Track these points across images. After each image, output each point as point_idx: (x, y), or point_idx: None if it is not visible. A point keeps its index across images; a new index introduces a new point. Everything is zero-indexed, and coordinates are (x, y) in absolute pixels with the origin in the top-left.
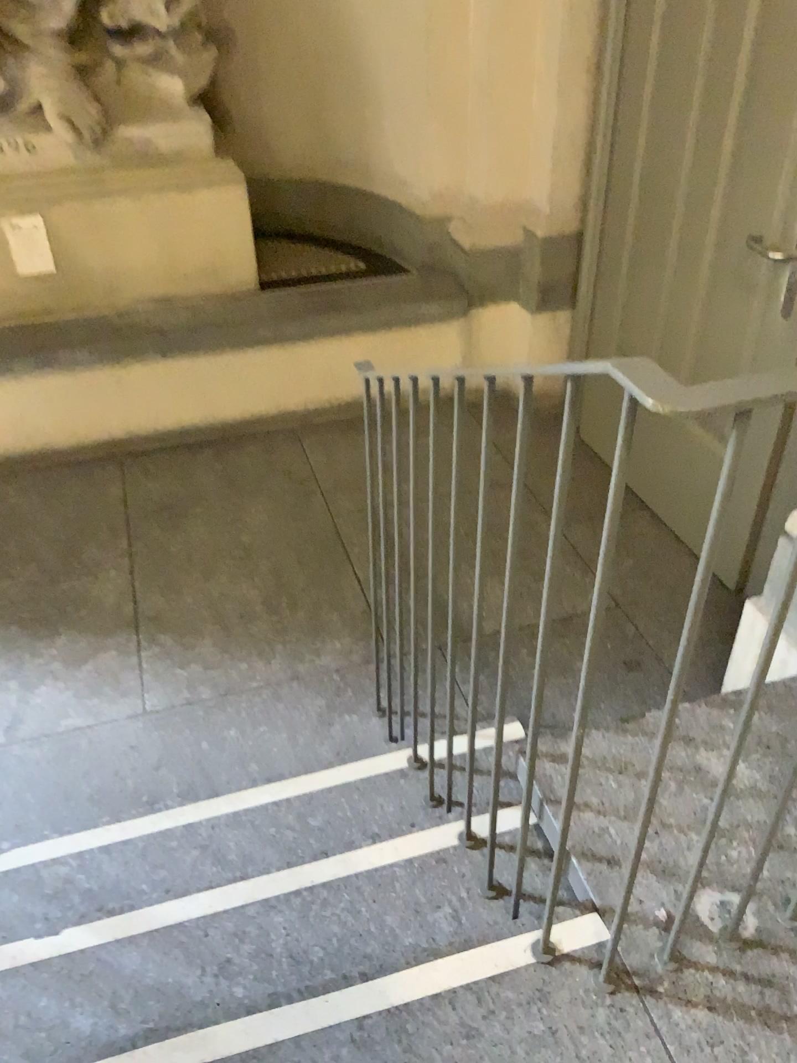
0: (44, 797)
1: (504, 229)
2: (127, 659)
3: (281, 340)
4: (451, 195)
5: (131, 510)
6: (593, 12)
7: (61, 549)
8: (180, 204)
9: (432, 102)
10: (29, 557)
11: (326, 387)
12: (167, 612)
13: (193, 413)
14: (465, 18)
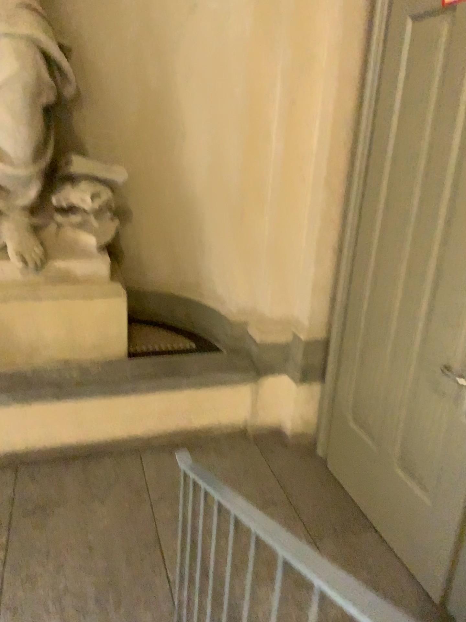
0: None
1: (282, 334)
2: None
3: (135, 393)
4: (250, 310)
5: (14, 508)
6: (339, 222)
7: None
8: (82, 306)
9: (242, 259)
10: None
11: (162, 422)
12: (22, 604)
13: (71, 436)
14: (264, 217)
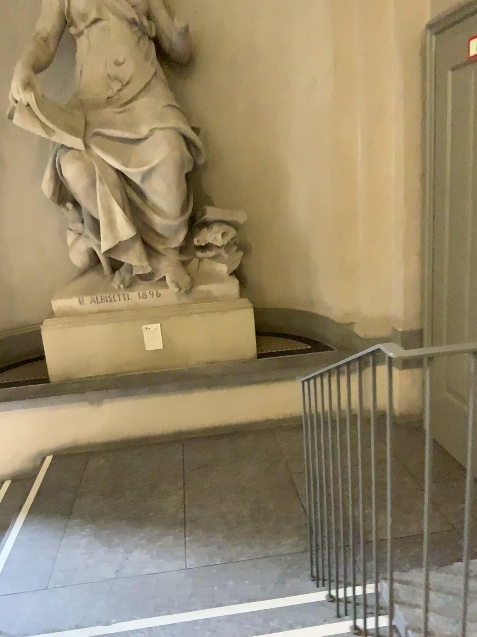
0: (132, 604)
1: (382, 329)
2: (179, 540)
3: (267, 382)
4: (355, 313)
5: (186, 466)
6: (418, 231)
7: (150, 484)
8: (222, 318)
9: (344, 272)
10: (134, 486)
11: (290, 409)
12: (201, 517)
13: (221, 419)
14: (359, 236)
